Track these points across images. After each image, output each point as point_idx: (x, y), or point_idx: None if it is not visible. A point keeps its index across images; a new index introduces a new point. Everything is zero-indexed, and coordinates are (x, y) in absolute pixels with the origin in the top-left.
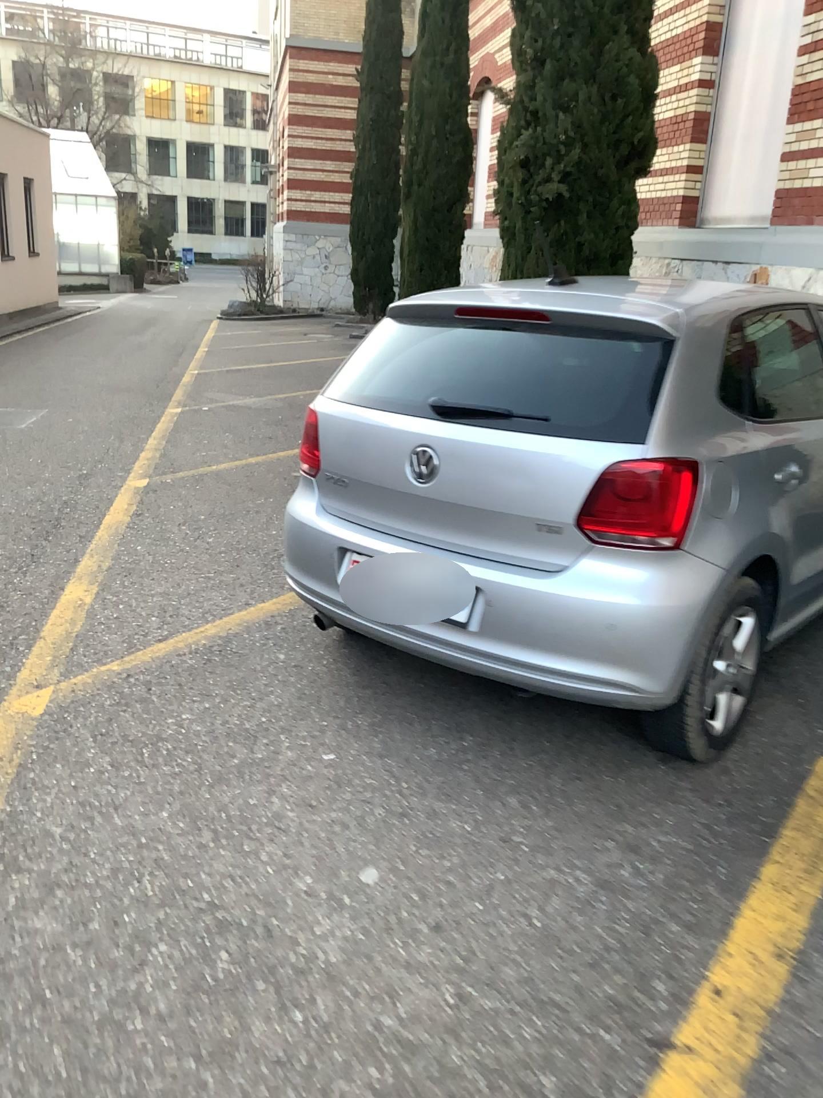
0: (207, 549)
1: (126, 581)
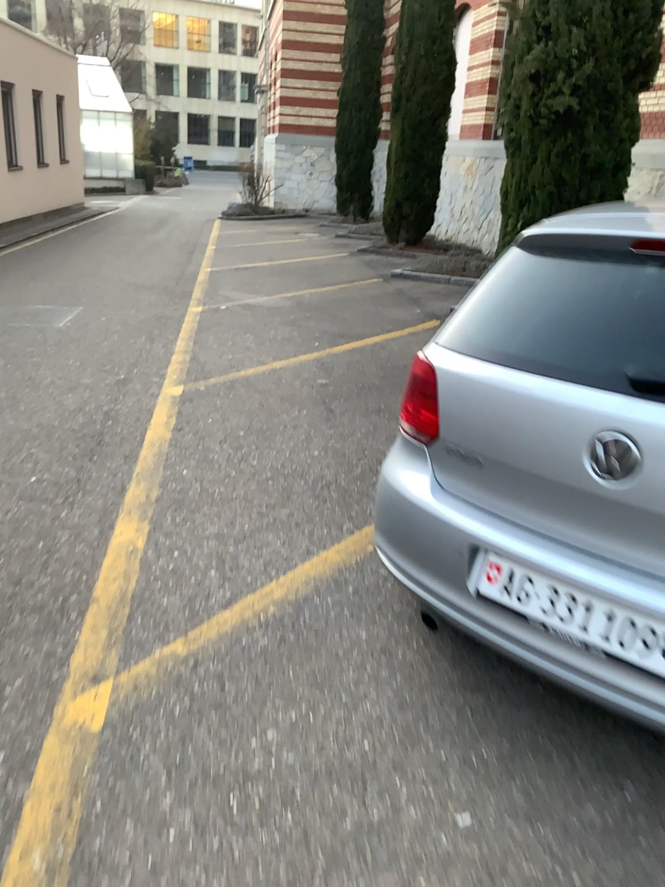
0: (255, 474)
1: (176, 514)
